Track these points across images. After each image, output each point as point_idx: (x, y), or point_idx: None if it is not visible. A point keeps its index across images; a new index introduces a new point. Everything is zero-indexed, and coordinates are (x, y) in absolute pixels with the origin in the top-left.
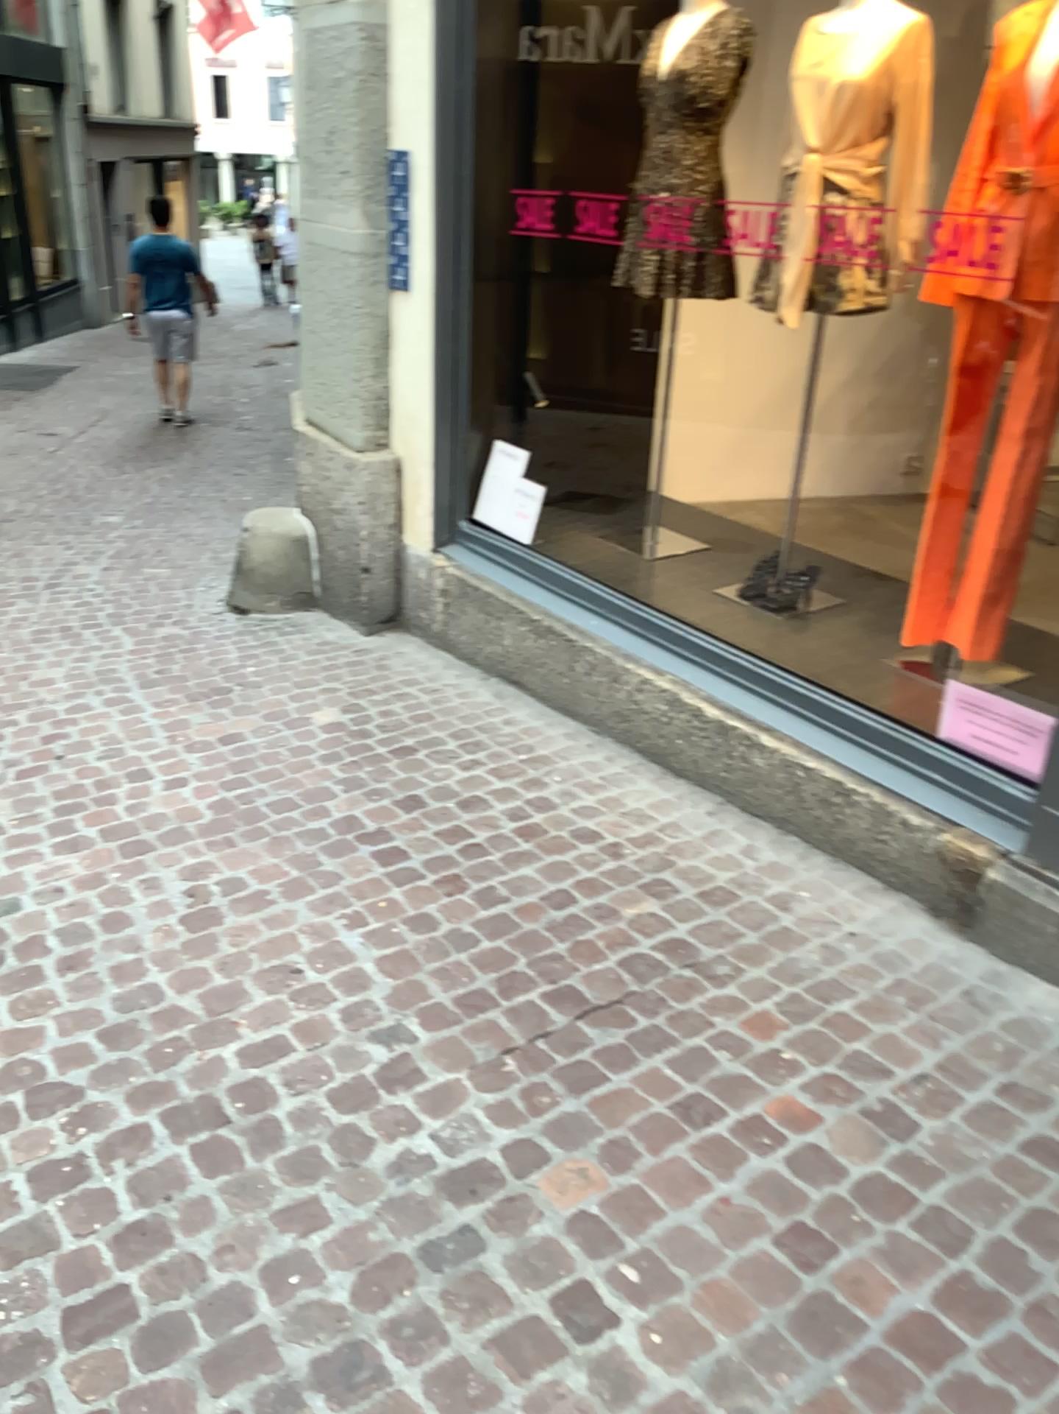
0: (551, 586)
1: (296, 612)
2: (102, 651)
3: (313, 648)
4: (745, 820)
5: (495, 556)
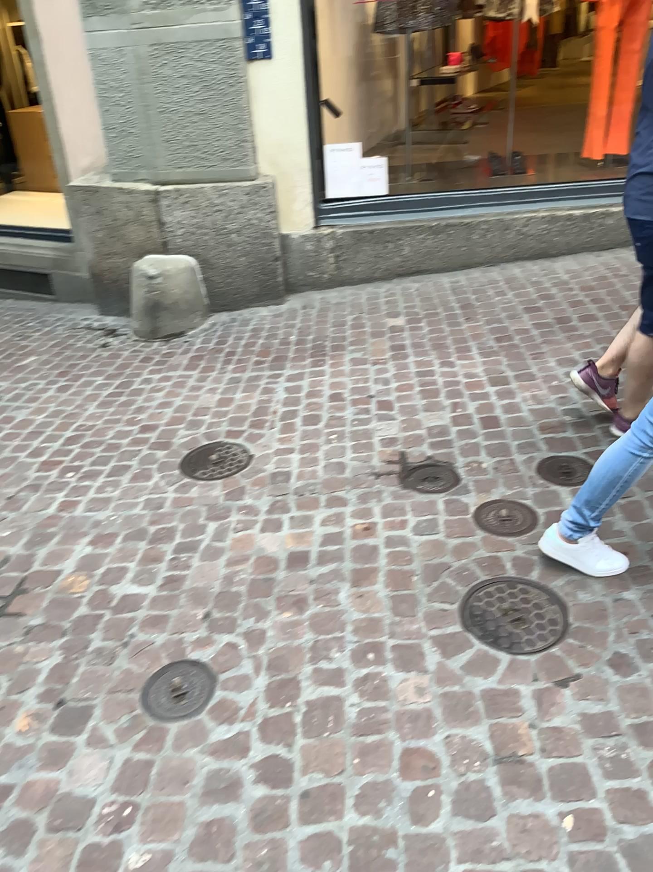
0: (414, 210)
1: (212, 317)
2: (191, 378)
3: (284, 316)
4: (608, 252)
5: (360, 213)
